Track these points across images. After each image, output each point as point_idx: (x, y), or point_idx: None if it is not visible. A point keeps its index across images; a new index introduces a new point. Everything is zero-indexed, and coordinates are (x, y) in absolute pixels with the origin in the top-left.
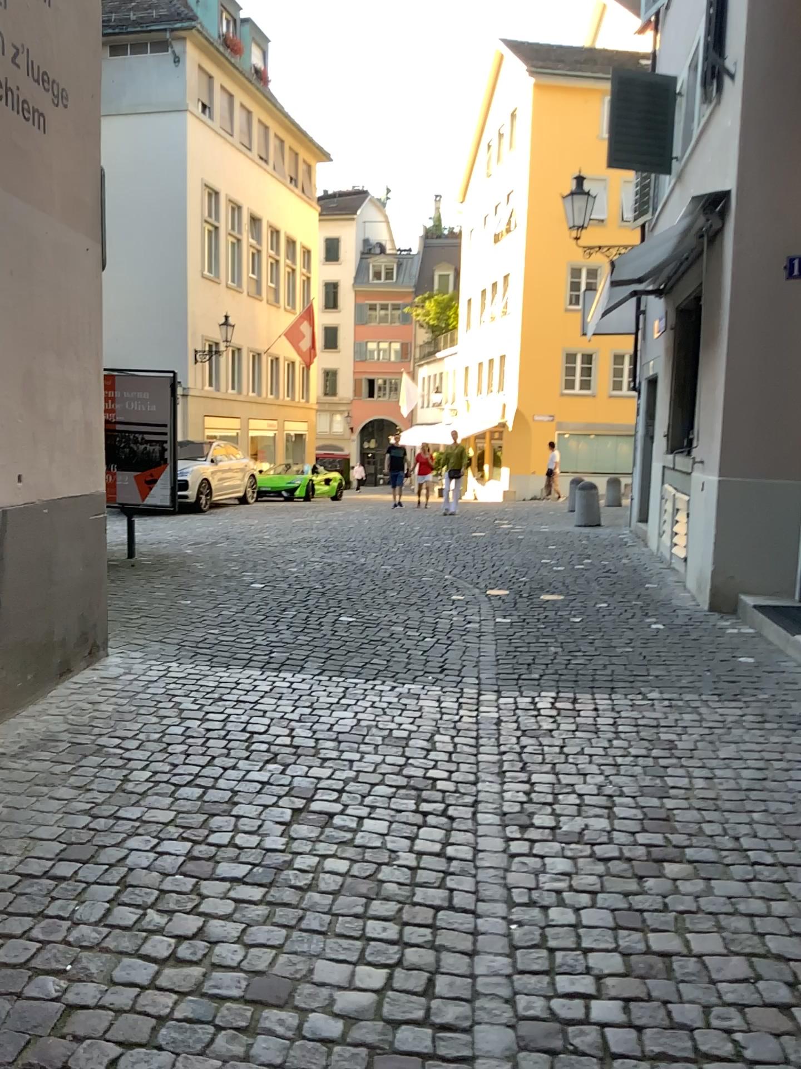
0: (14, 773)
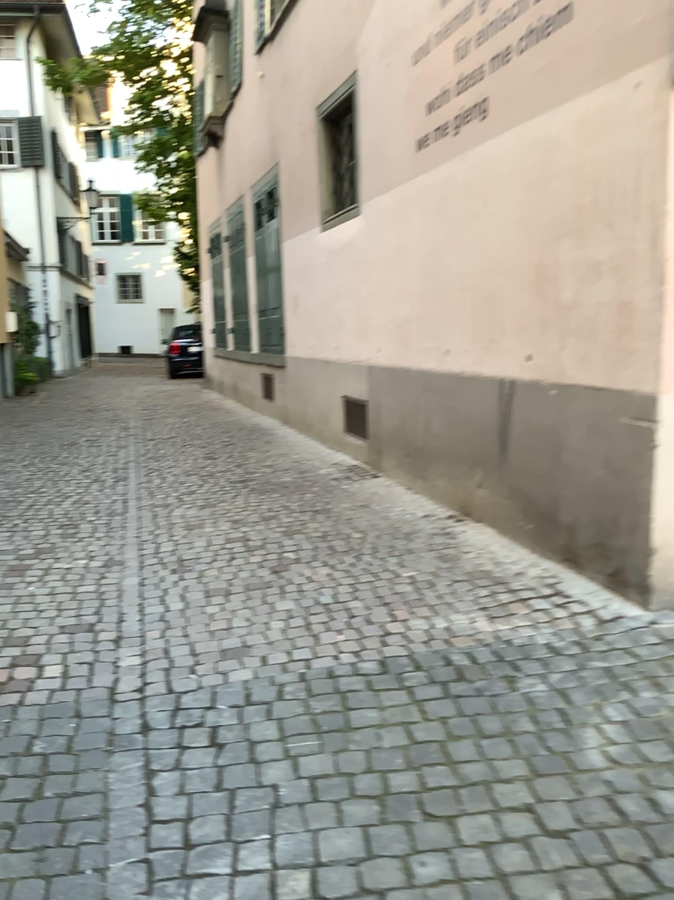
0: (418, 521)
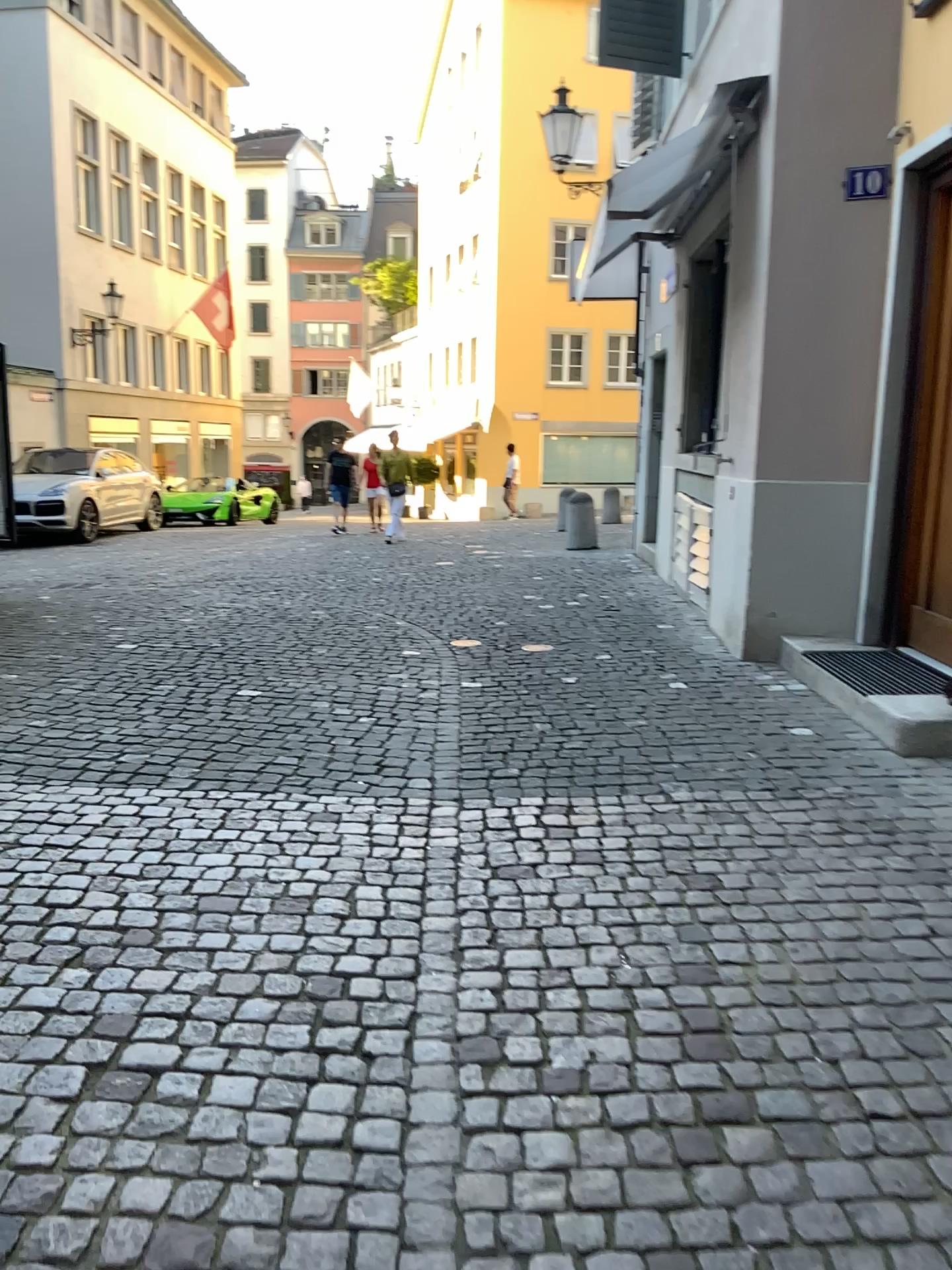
0: None
